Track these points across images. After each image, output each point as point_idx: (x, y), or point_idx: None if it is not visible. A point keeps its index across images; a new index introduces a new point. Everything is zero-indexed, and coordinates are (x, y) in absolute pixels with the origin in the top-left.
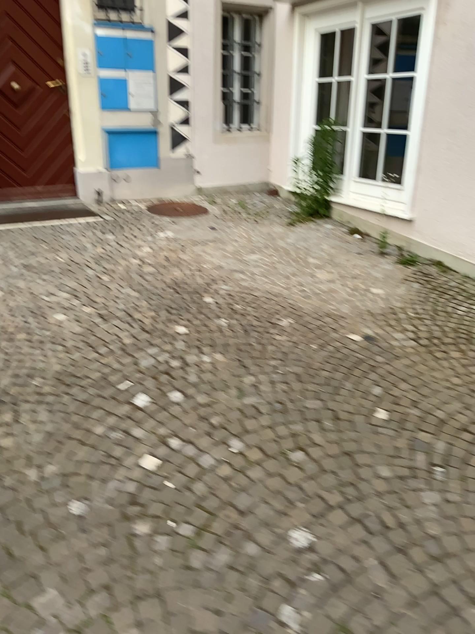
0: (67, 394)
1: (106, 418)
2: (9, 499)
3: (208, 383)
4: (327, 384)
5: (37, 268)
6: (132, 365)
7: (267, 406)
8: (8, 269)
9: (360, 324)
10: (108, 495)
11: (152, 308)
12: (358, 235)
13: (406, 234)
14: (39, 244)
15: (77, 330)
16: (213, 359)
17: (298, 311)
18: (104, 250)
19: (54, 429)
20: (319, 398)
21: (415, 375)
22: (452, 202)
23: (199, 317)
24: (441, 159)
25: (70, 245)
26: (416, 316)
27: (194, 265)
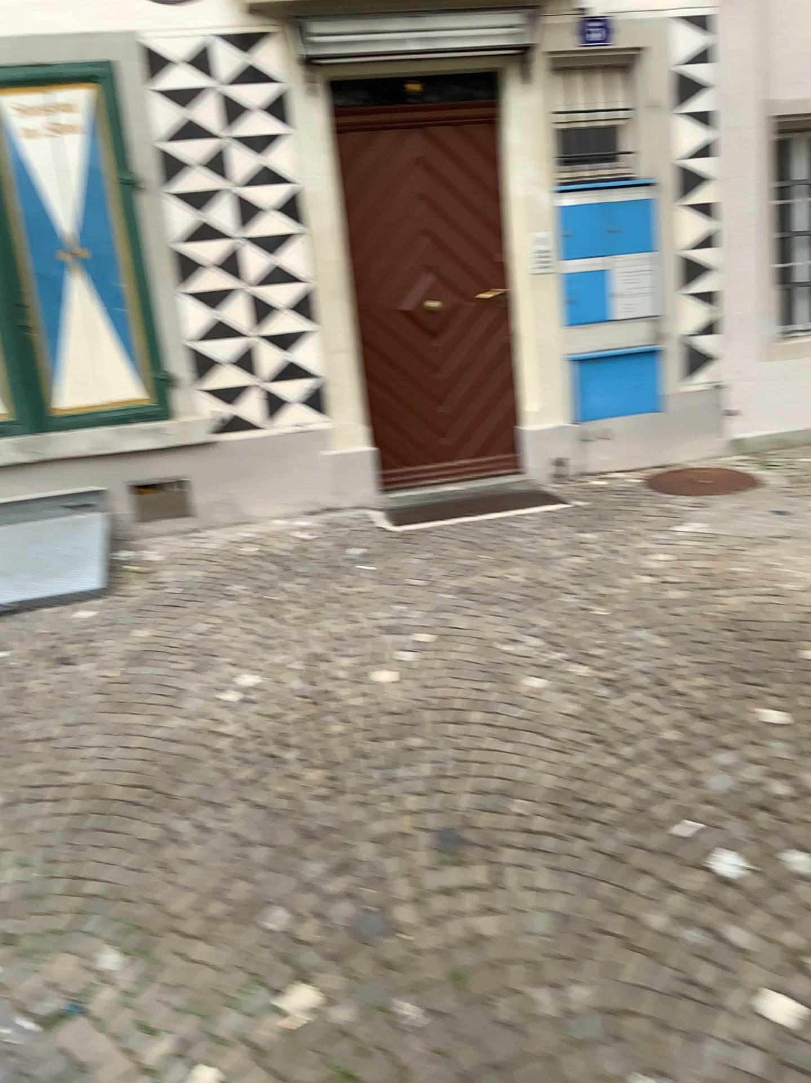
0: (575, 836)
1: (661, 893)
2: (507, 1048)
3: None
4: None
5: (481, 595)
6: (689, 785)
7: None
8: (434, 597)
9: None
10: (703, 1073)
11: (701, 670)
12: None
13: None
14: (476, 553)
15: (570, 709)
16: None
17: None
18: (587, 561)
19: (564, 906)
20: None
21: None
22: None
23: (803, 691)
24: None
25: (527, 554)
26: None
27: (764, 586)
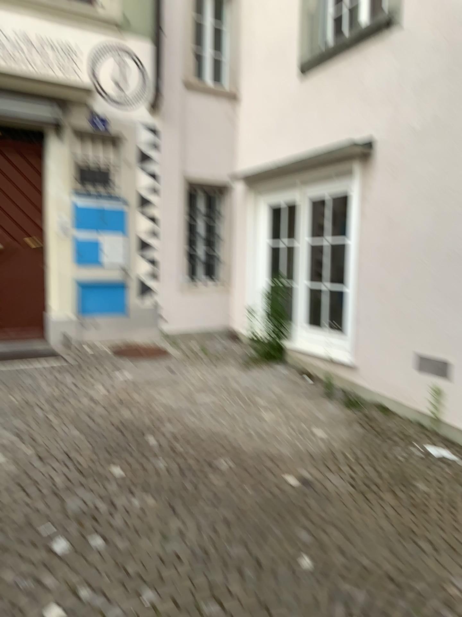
0: None
1: (21, 564)
2: None
3: (134, 527)
4: (255, 528)
5: None
6: (61, 508)
7: (190, 552)
8: None
9: (297, 466)
10: None
11: (94, 449)
12: (308, 379)
13: (351, 378)
14: None
15: (14, 471)
16: (144, 501)
17: (238, 453)
18: (59, 391)
19: None
20: (245, 544)
21: (346, 519)
22: (387, 349)
23: (139, 458)
24: (374, 310)
25: (28, 386)
26: (354, 458)
27: (144, 406)
